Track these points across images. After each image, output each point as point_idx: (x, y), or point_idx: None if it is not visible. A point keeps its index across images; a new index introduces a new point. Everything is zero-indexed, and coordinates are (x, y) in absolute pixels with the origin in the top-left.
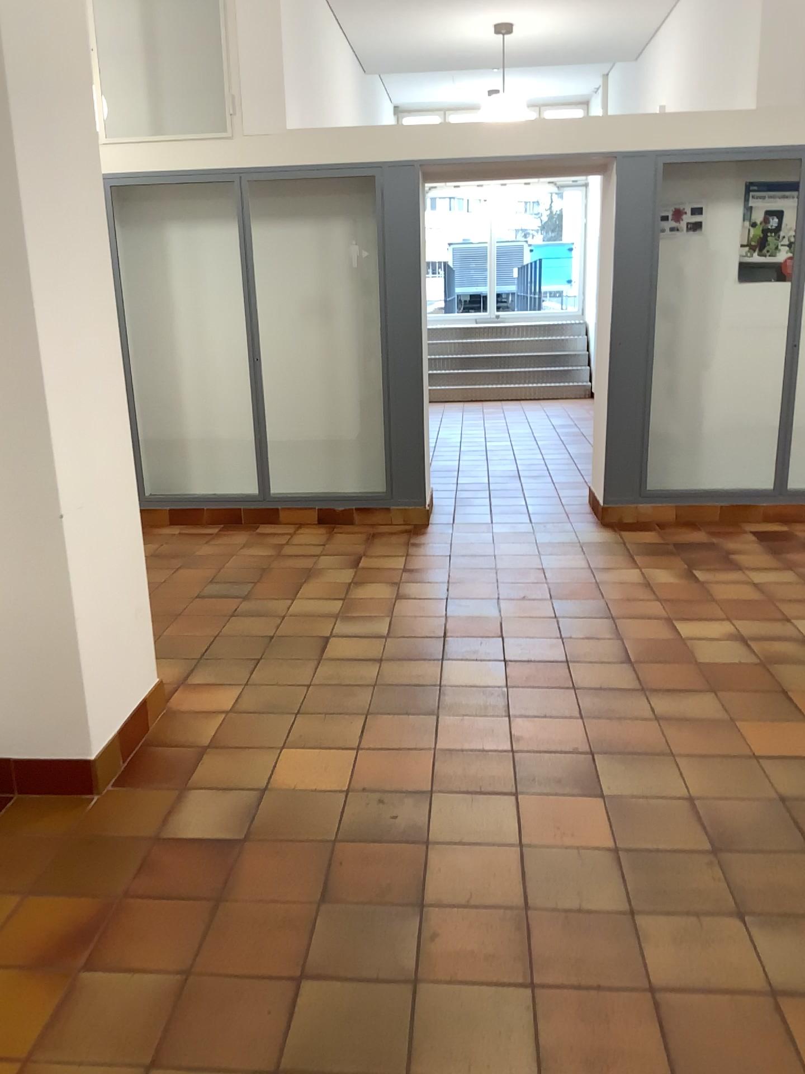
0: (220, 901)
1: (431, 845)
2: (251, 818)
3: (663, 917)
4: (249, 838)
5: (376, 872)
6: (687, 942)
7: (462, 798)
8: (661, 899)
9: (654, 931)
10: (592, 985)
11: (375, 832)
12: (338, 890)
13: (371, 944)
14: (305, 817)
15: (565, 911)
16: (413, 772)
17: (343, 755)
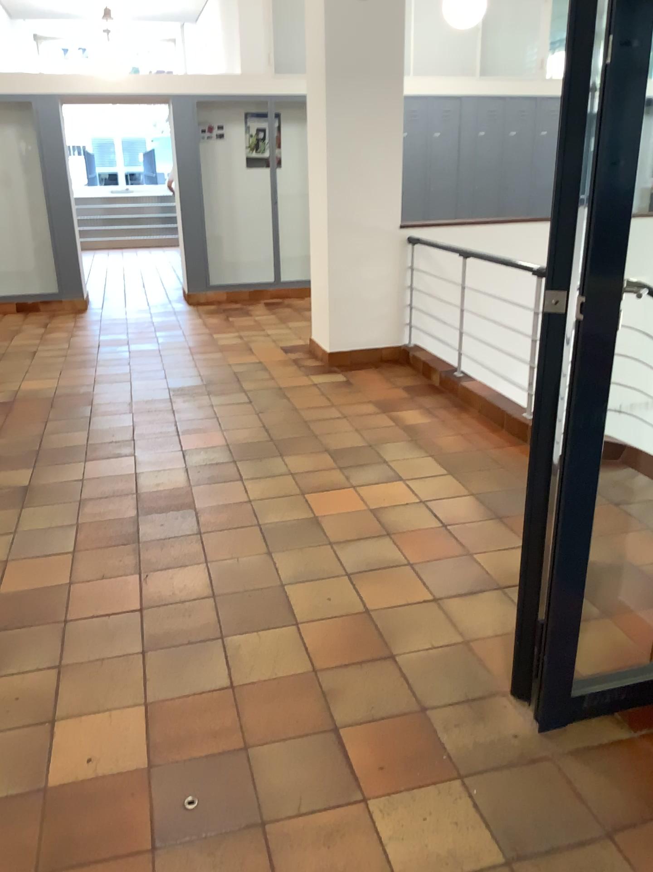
0: (10, 412)
1: (94, 393)
2: (16, 396)
3: (180, 397)
4: (16, 400)
5: (73, 401)
6: (187, 400)
7: (107, 383)
8: (181, 394)
9: (176, 399)
10: (152, 410)
11: (71, 393)
12: (58, 405)
13: (73, 412)
14: (40, 394)
15: (145, 399)
16: (86, 380)
17: (53, 379)
